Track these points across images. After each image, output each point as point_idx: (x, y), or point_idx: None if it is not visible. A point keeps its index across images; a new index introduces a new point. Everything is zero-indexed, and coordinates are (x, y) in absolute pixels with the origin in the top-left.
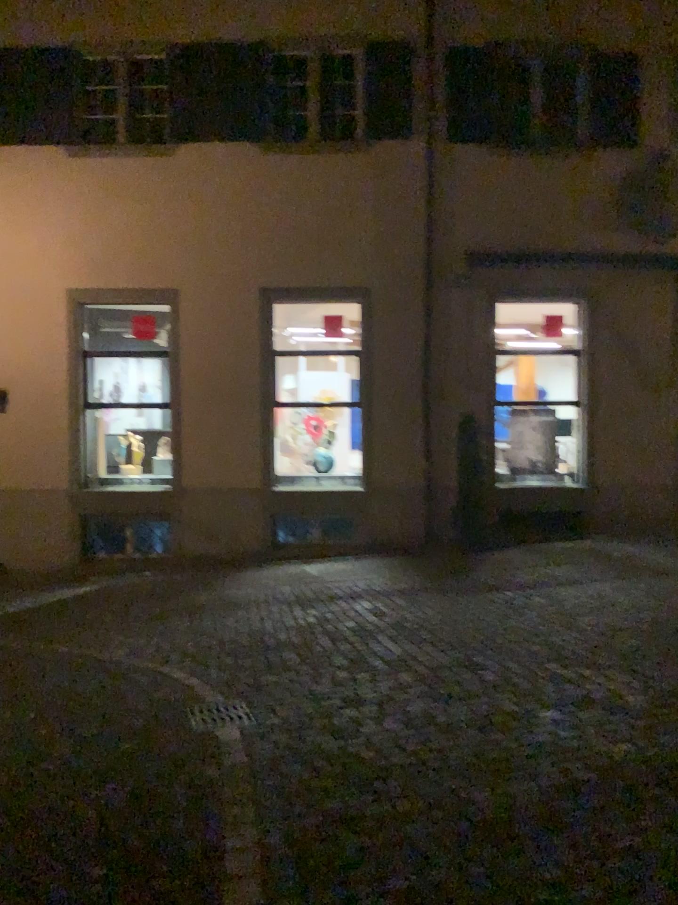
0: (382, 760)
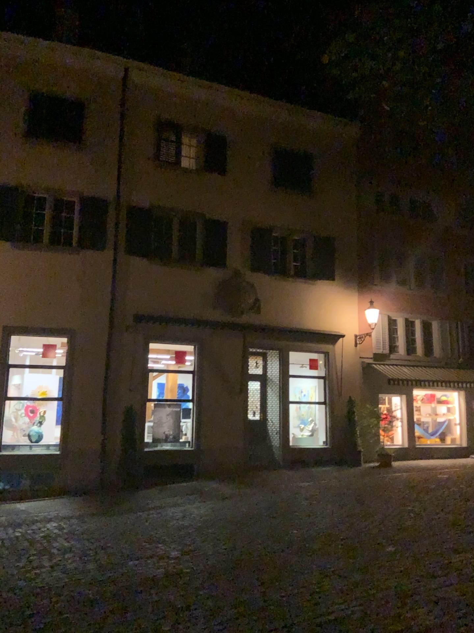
0: (56, 590)
